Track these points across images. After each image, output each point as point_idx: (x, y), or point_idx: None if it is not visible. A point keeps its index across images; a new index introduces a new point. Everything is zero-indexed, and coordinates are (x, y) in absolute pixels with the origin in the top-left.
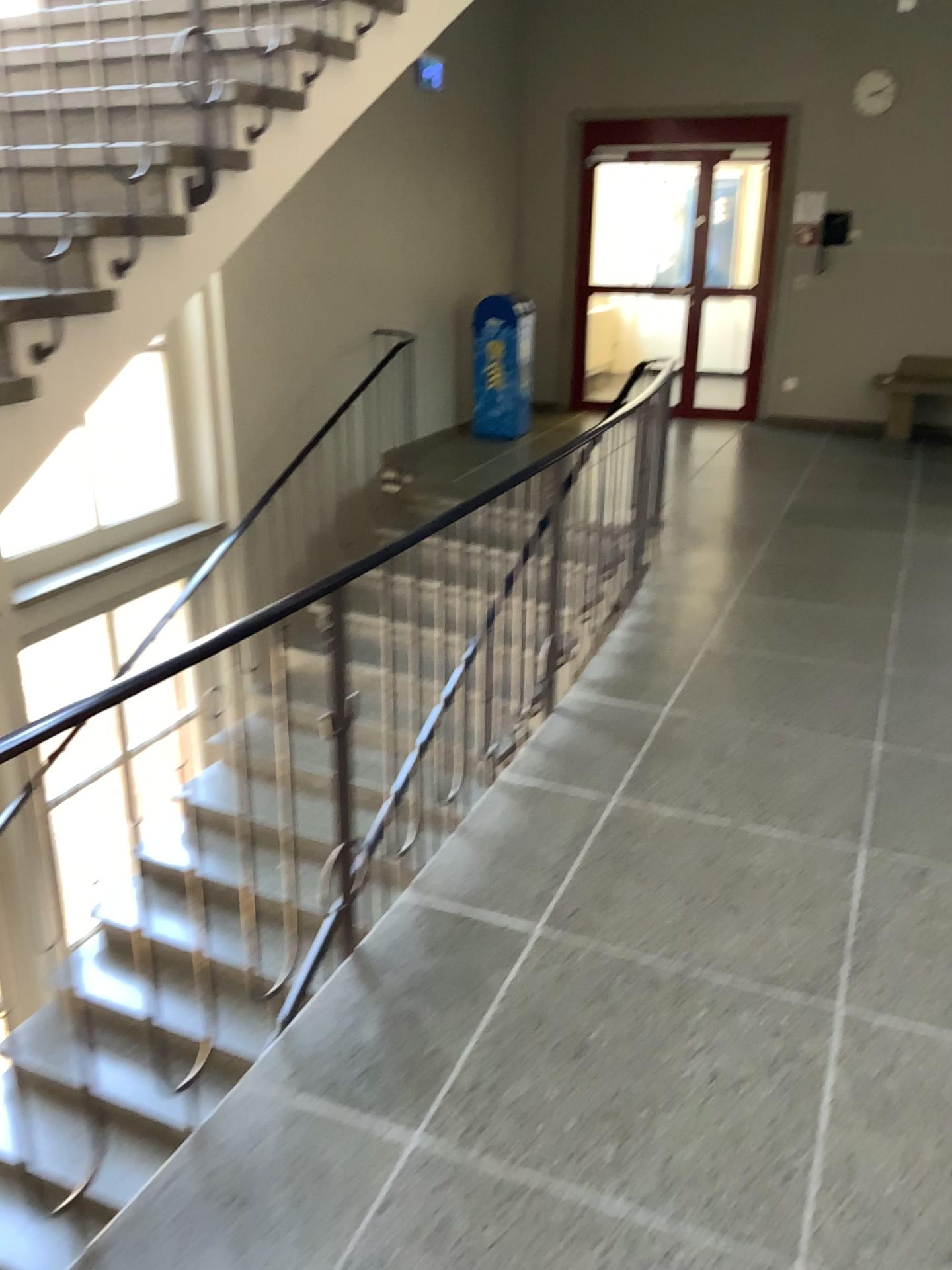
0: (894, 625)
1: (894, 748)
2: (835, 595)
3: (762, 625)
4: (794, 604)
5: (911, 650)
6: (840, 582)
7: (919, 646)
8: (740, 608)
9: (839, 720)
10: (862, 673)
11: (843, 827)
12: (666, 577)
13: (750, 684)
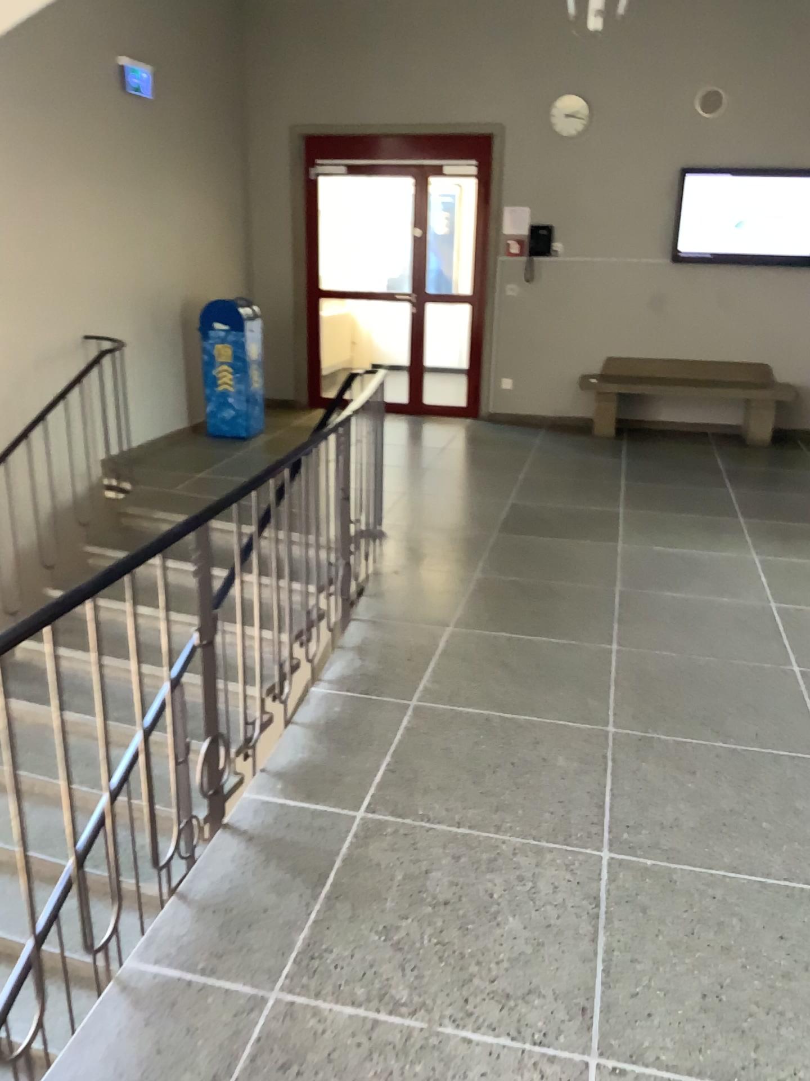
0: (614, 661)
1: (623, 857)
2: (553, 623)
3: (477, 667)
4: (512, 635)
5: (633, 697)
6: (558, 605)
7: (641, 690)
8: (454, 643)
9: (560, 812)
10: (583, 733)
11: (567, 1017)
12: (380, 605)
13: (461, 759)
